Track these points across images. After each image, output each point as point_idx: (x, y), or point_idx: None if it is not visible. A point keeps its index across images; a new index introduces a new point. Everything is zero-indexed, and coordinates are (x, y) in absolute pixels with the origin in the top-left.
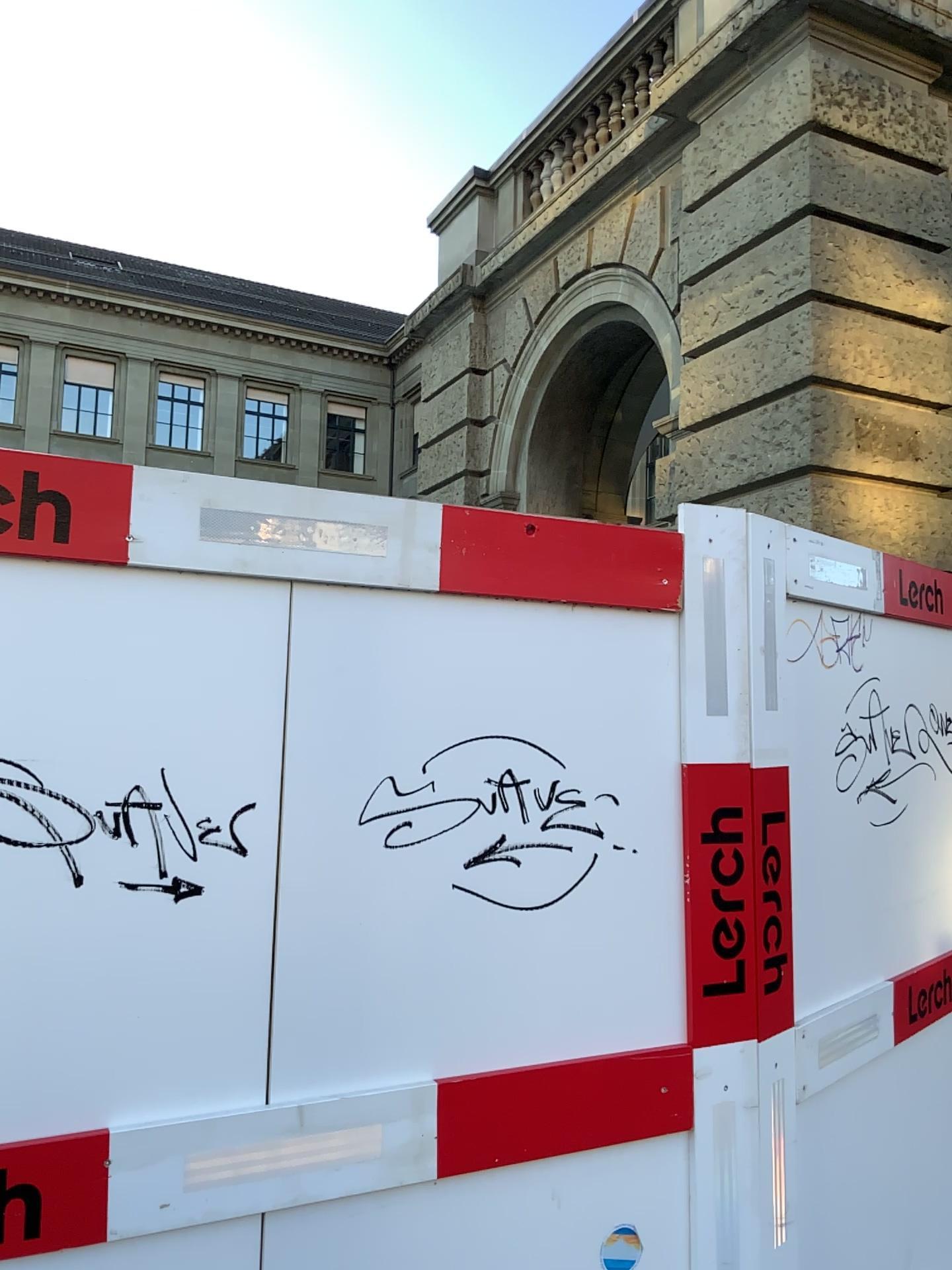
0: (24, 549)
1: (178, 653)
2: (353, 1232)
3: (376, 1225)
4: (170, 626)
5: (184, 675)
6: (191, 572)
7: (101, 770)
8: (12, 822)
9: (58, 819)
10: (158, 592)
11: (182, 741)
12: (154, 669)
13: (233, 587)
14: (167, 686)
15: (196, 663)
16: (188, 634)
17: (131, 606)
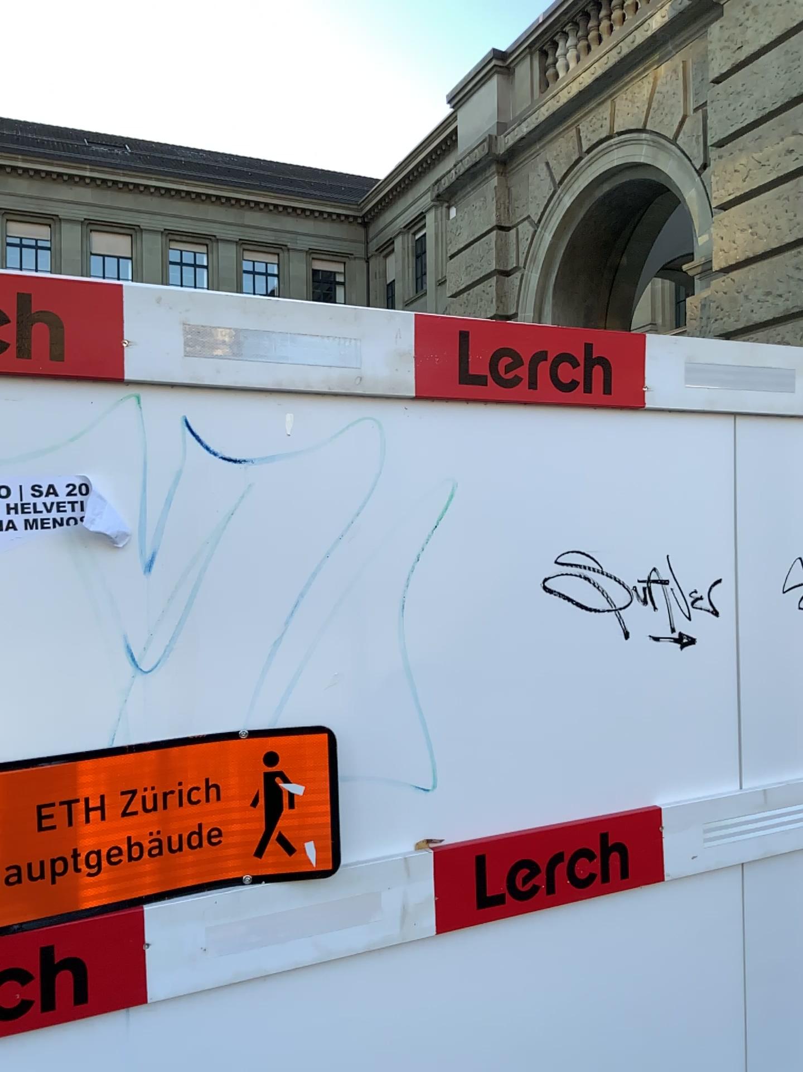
0: (585, 399)
1: (669, 471)
2: (788, 876)
3: (802, 871)
4: (665, 452)
5: (673, 487)
6: (677, 411)
7: (632, 558)
8: (587, 596)
9: (612, 593)
10: (658, 427)
11: (673, 535)
12: (657, 483)
13: (699, 421)
14: (664, 496)
15: (679, 478)
16: (675, 456)
17: (643, 438)
